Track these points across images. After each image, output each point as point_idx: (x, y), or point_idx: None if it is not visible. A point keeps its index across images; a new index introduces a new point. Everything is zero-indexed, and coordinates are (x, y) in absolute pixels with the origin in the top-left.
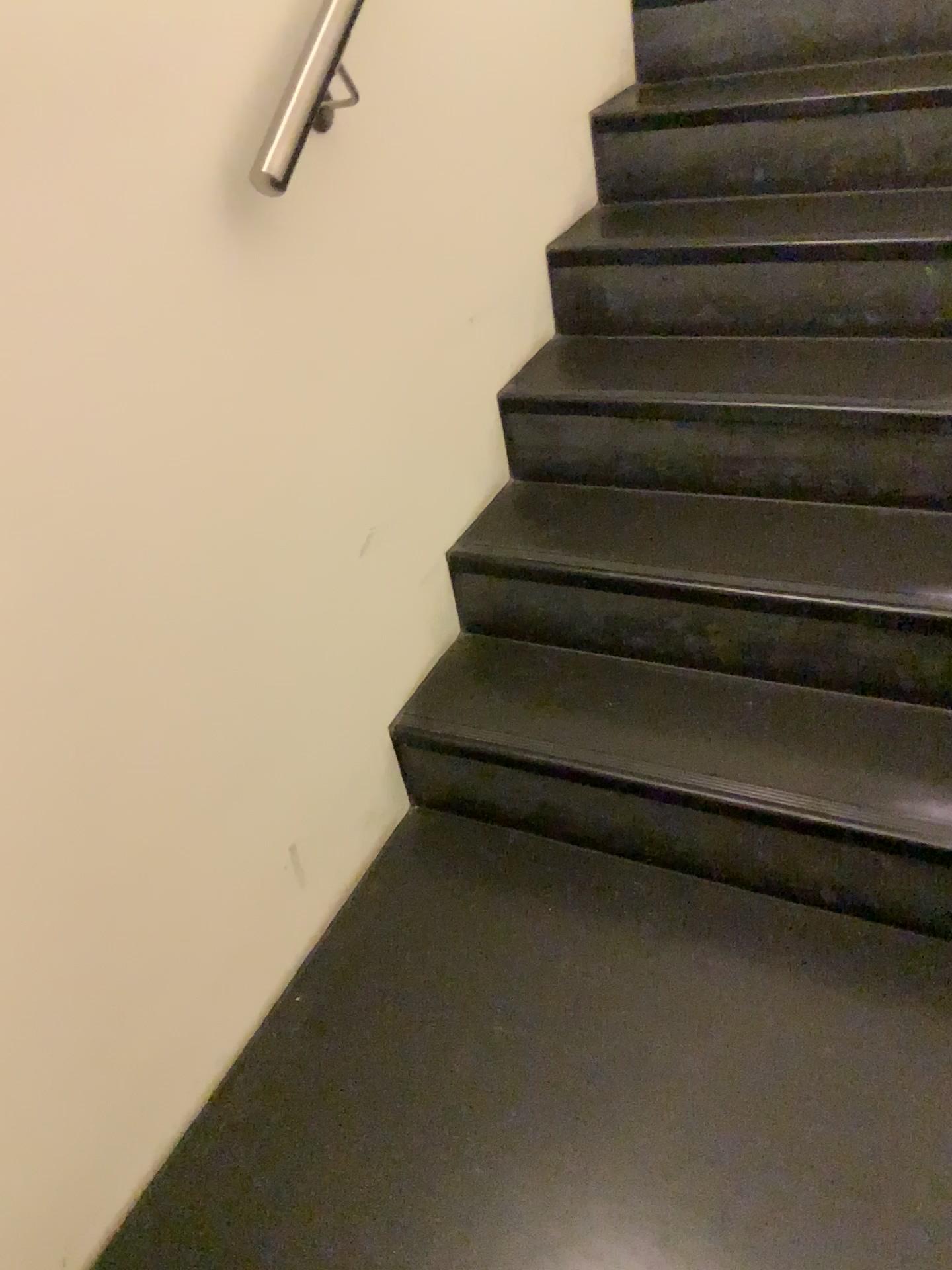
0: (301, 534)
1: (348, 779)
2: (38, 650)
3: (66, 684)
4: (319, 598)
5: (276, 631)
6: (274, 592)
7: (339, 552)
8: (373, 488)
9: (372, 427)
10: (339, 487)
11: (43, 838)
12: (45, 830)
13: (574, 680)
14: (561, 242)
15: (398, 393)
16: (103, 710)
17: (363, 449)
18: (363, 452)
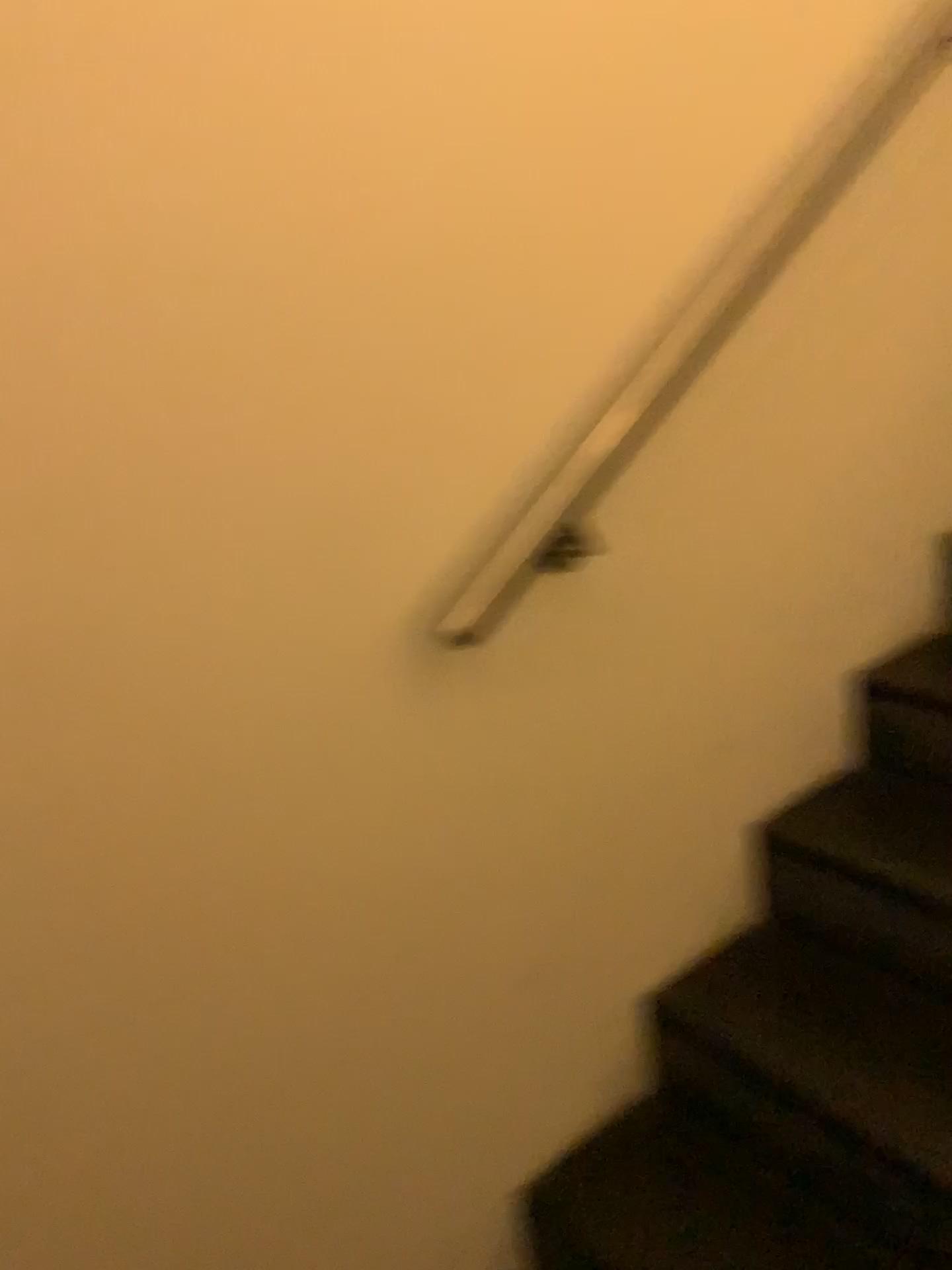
0: (429, 971)
1: (431, 1248)
2: (59, 1070)
3: (83, 1108)
4: (439, 1041)
5: (369, 1072)
6: (378, 1030)
7: (479, 993)
8: (542, 927)
9: (557, 862)
10: (495, 924)
11: (5, 1269)
12: (11, 1260)
13: (734, 1227)
14: (873, 674)
15: (601, 828)
16: (119, 1140)
17: (538, 885)
18: (537, 887)
